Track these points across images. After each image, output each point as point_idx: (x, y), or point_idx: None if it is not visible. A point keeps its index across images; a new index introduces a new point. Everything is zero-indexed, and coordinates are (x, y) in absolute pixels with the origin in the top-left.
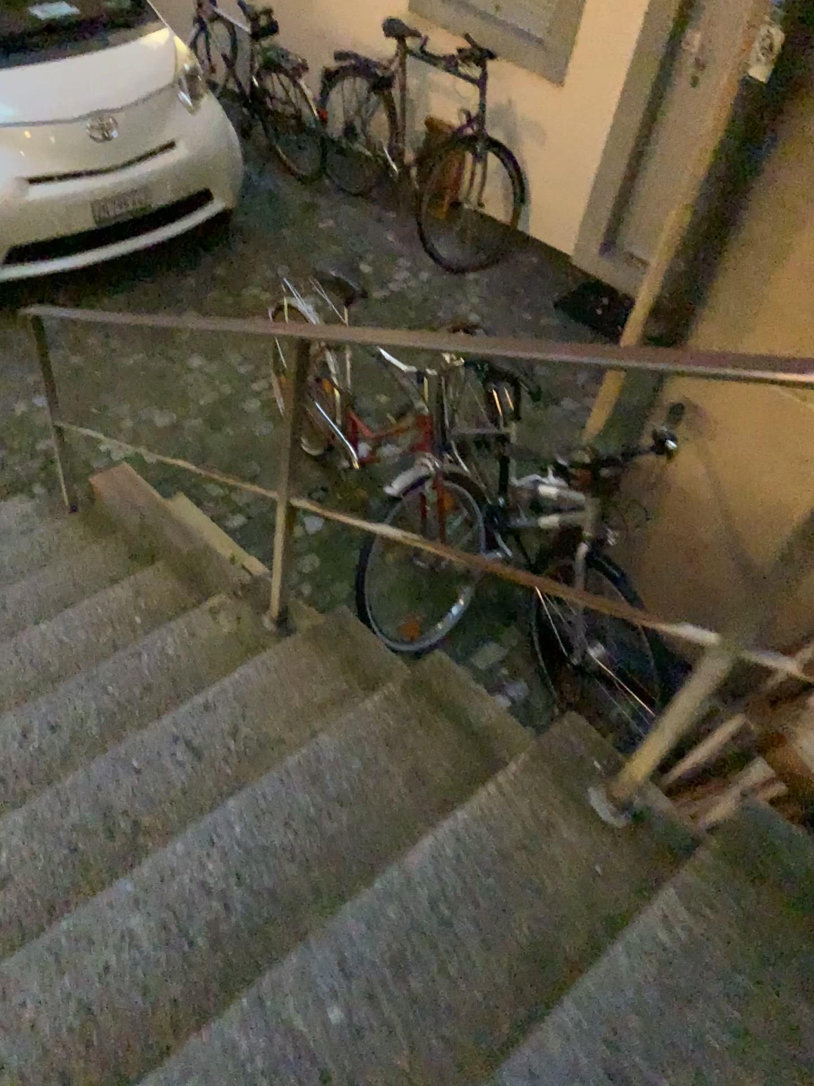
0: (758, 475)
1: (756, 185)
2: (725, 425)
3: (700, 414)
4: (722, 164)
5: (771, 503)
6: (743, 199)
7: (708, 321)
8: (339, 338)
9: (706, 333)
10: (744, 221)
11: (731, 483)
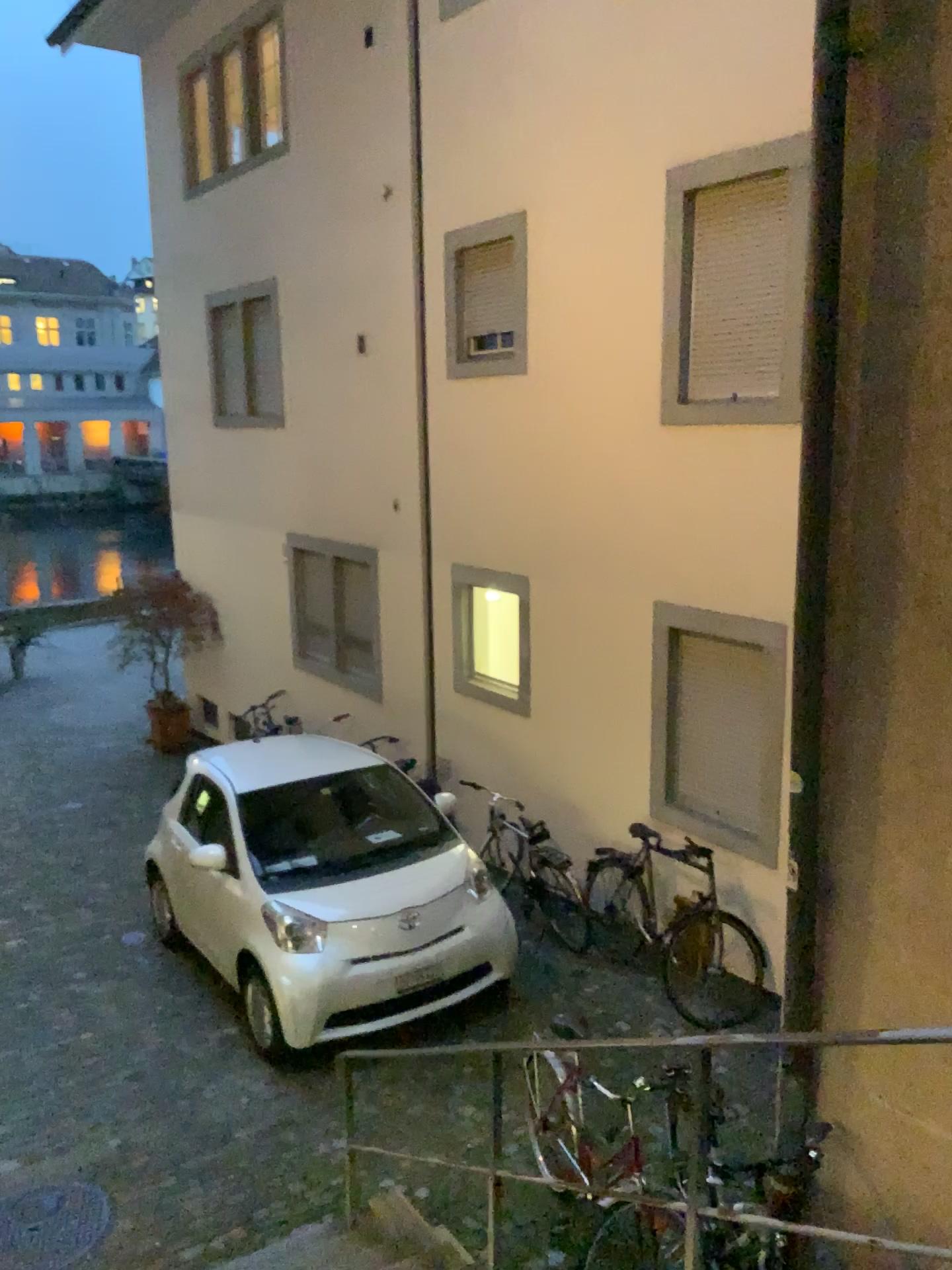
0: (894, 1185)
1: (819, 951)
2: (860, 1140)
3: (843, 1132)
4: (789, 938)
5: (912, 1212)
6: (814, 960)
7: (825, 1052)
8: (509, 1049)
9: (827, 1061)
10: (821, 975)
11: (882, 1197)
